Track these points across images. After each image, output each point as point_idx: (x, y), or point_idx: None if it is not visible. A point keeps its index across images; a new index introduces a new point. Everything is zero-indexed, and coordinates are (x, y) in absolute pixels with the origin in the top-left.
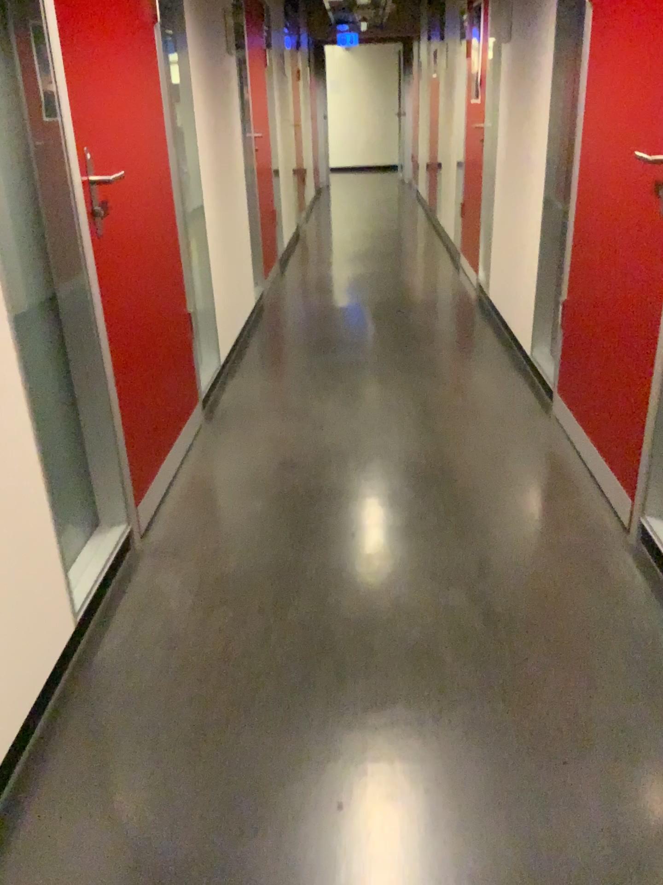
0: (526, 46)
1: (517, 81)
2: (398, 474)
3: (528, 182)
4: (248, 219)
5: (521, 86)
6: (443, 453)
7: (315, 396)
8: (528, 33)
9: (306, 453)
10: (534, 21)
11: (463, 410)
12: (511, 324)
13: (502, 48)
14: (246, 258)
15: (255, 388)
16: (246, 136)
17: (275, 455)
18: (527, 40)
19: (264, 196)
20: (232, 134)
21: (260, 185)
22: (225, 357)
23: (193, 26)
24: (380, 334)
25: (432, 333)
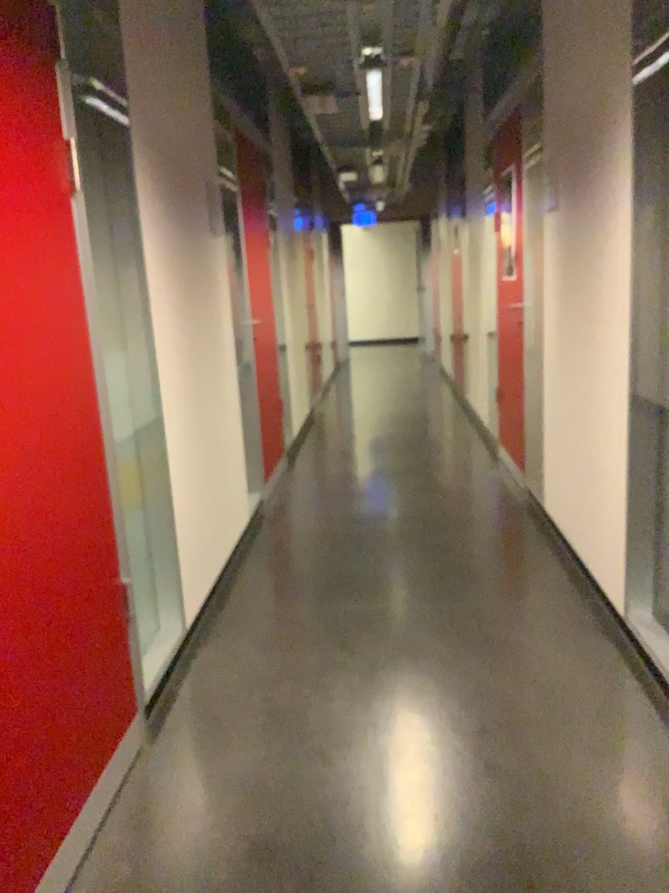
0: (580, 213)
1: (569, 255)
2: (448, 885)
3: (598, 379)
4: (238, 422)
5: (576, 261)
6: (520, 829)
7: (317, 687)
8: (581, 198)
9: (295, 826)
10: (589, 184)
11: (538, 720)
12: (584, 558)
13: (546, 217)
14: (235, 470)
15: (232, 672)
16: (237, 325)
17: (245, 829)
18: (580, 206)
19: (261, 391)
20: (218, 324)
21: (255, 379)
22: (198, 614)
23: (153, 203)
24: (408, 567)
25: (477, 565)
